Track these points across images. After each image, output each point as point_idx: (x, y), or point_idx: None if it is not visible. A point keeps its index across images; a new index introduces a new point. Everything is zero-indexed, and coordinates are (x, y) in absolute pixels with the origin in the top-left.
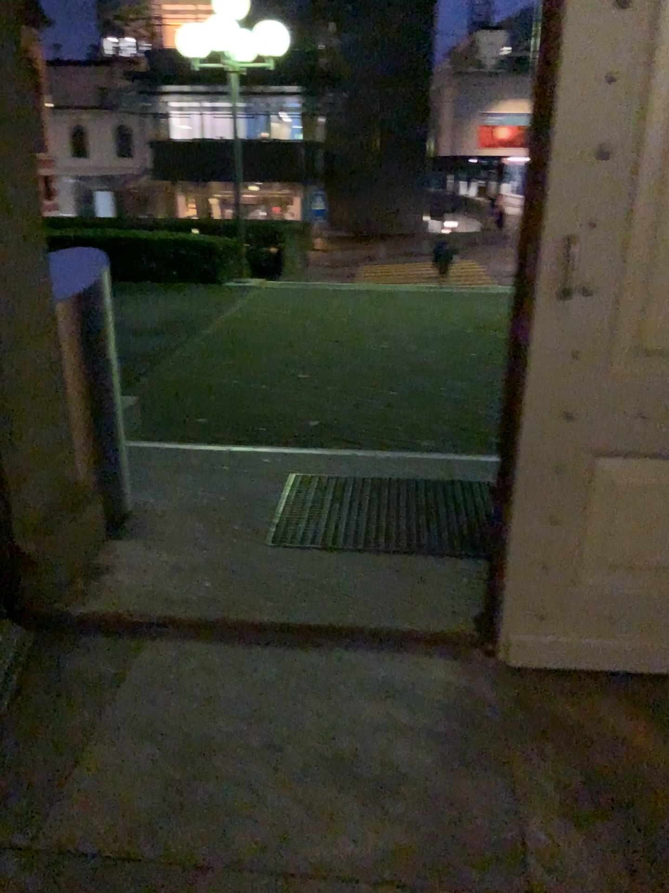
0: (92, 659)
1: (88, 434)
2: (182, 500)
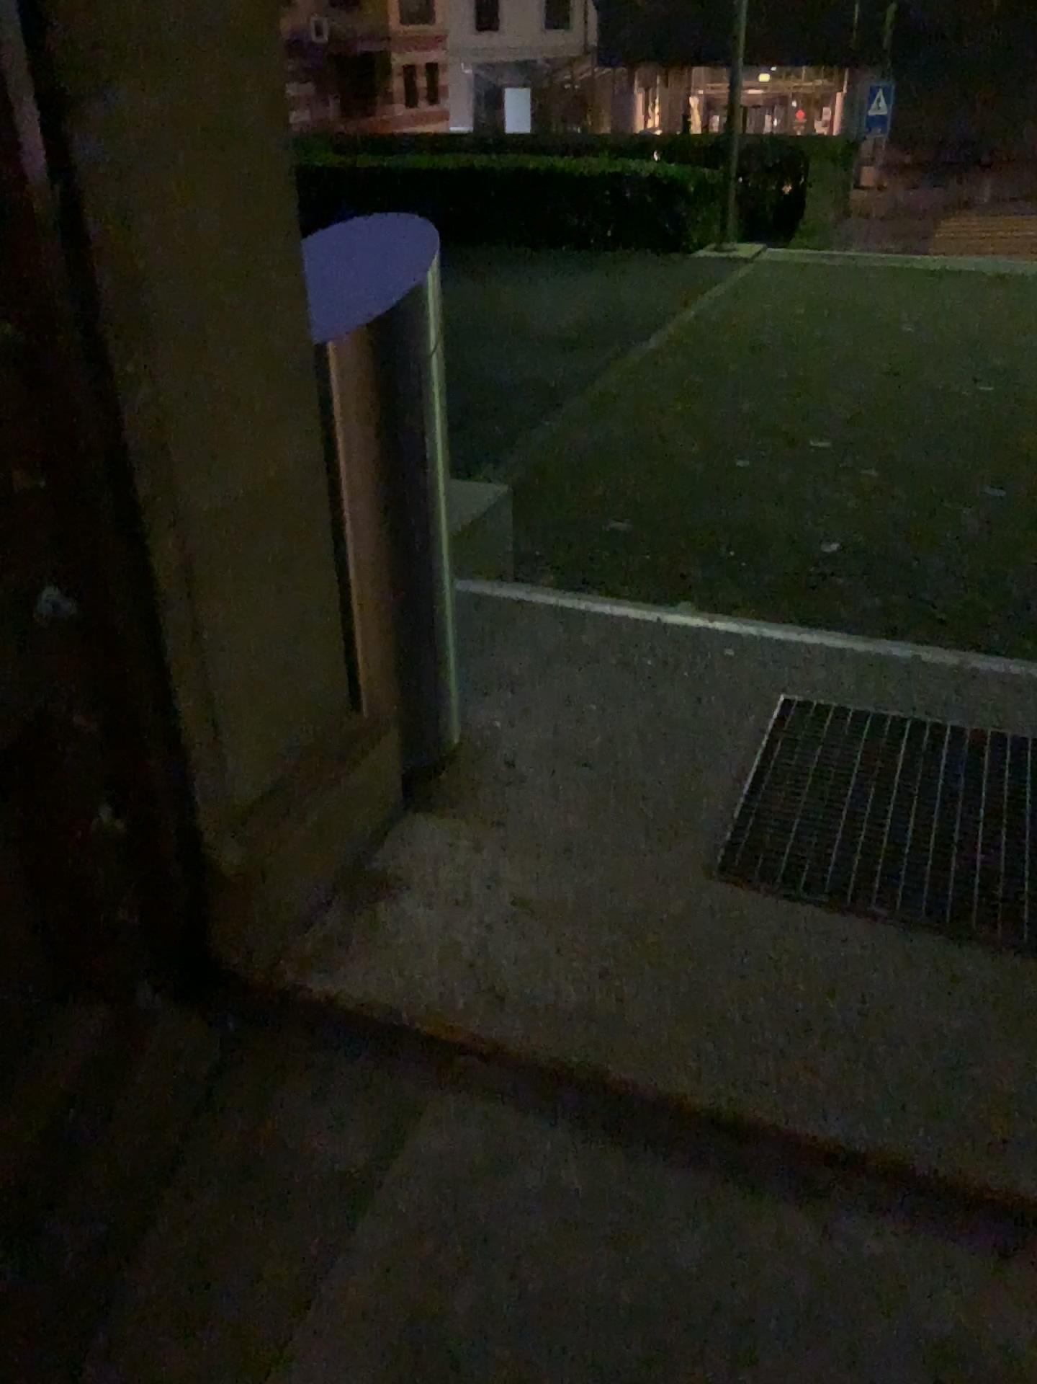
0: (324, 1136)
1: (378, 626)
2: (557, 742)
